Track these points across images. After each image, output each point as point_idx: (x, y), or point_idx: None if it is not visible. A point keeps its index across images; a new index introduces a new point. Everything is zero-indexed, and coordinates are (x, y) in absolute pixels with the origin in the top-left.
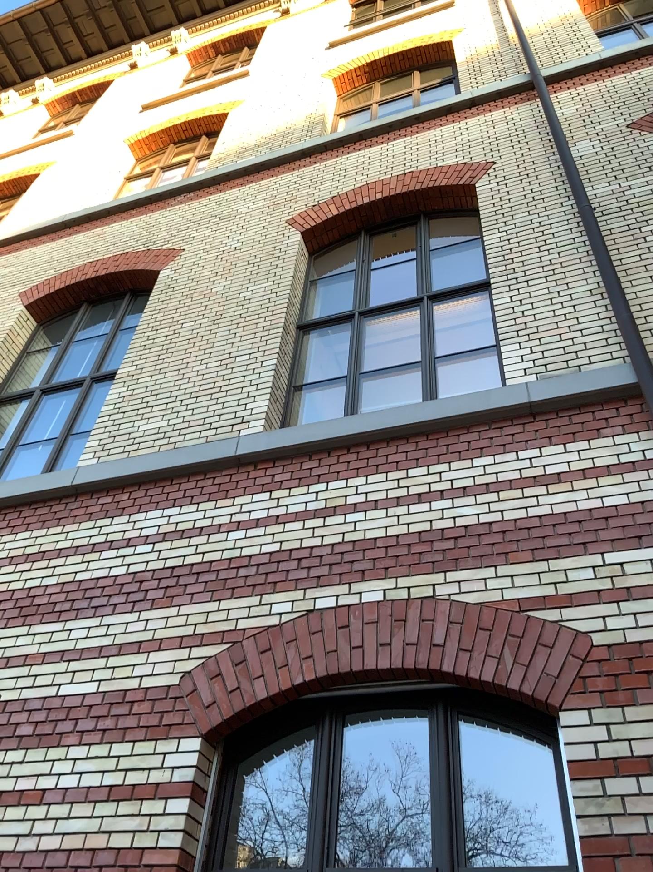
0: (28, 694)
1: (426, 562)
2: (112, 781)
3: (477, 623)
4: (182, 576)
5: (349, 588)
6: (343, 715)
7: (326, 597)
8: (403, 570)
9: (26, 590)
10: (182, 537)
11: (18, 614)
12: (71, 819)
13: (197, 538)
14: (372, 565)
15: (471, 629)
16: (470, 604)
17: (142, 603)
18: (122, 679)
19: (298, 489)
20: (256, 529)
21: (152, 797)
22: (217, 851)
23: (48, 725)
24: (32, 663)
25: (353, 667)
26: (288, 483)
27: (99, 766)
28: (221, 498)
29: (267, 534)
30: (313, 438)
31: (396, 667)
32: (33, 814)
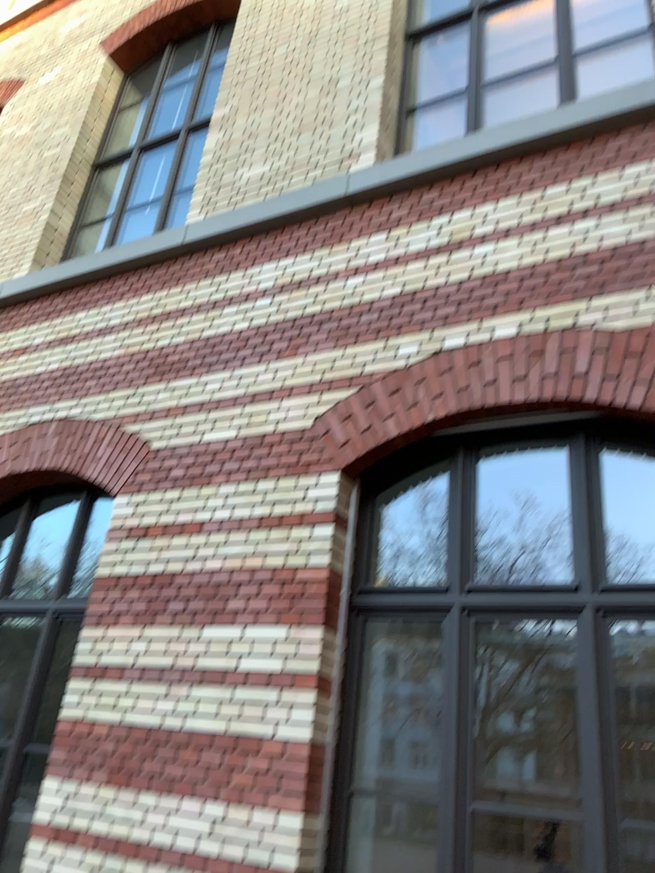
0: (173, 443)
1: (565, 291)
2: (260, 514)
3: (623, 351)
4: (304, 325)
5: (480, 324)
6: (478, 450)
7: (456, 336)
8: (540, 302)
9: (156, 350)
10: (300, 287)
11: (153, 373)
12: (228, 546)
13: (315, 286)
14: (504, 298)
15: (617, 357)
16: (616, 331)
17: (267, 354)
18: (258, 425)
19: (419, 225)
20: (376, 271)
21: (299, 526)
22: (362, 570)
23: (195, 469)
24: (173, 416)
25: (488, 402)
26: (407, 220)
27: (247, 502)
28: (337, 242)
29: (388, 276)
30: (432, 166)
31: (533, 399)
32: (195, 543)
